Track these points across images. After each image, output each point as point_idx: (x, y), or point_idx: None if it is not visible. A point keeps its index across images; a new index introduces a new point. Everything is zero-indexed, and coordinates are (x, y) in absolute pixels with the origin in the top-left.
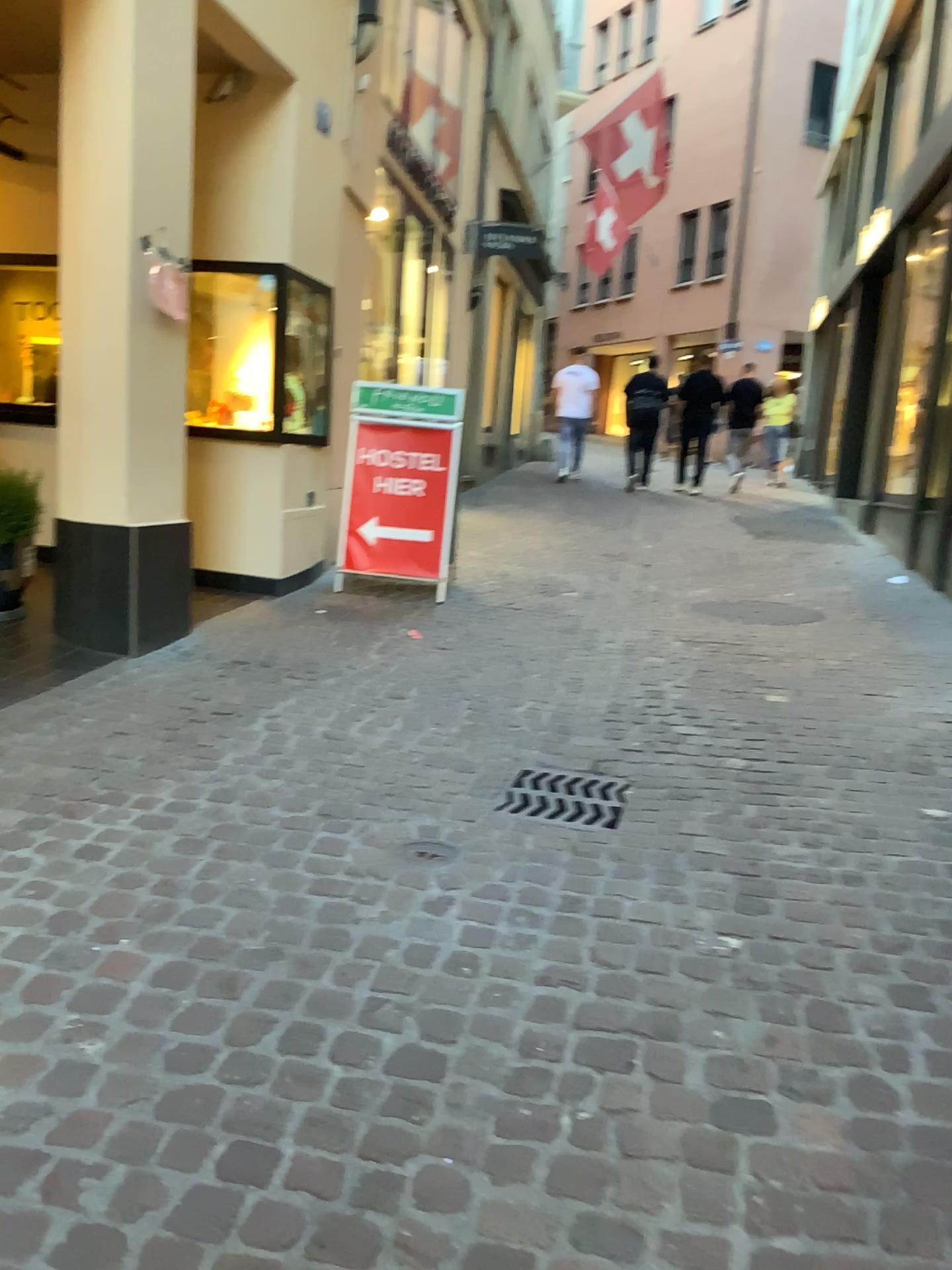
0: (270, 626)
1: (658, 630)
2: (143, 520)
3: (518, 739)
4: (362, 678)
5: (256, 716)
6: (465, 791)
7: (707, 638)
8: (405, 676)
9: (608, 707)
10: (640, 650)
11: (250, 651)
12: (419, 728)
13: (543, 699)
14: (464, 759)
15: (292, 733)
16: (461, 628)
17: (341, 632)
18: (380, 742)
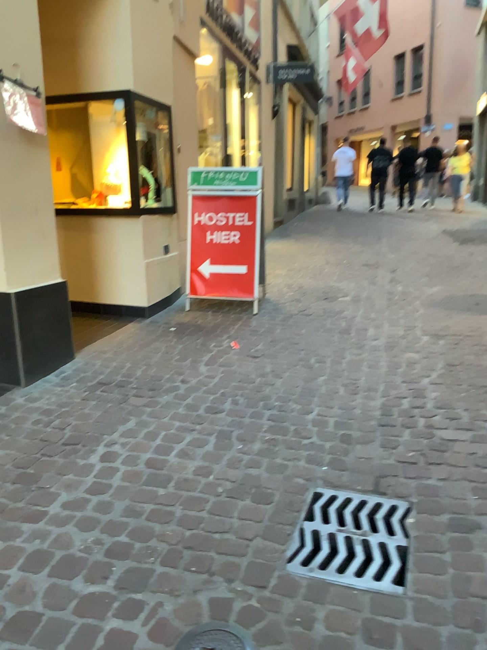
0: (132, 348)
1: (410, 330)
2: (21, 286)
3: (308, 457)
4: (189, 394)
5: (95, 446)
6: (259, 535)
7: (447, 334)
8: (222, 389)
9: (380, 411)
10: (399, 349)
11: (111, 373)
12: (227, 448)
13: (328, 406)
14: (261, 488)
15: (120, 465)
16: (267, 337)
17: (181, 349)
18: (192, 470)
